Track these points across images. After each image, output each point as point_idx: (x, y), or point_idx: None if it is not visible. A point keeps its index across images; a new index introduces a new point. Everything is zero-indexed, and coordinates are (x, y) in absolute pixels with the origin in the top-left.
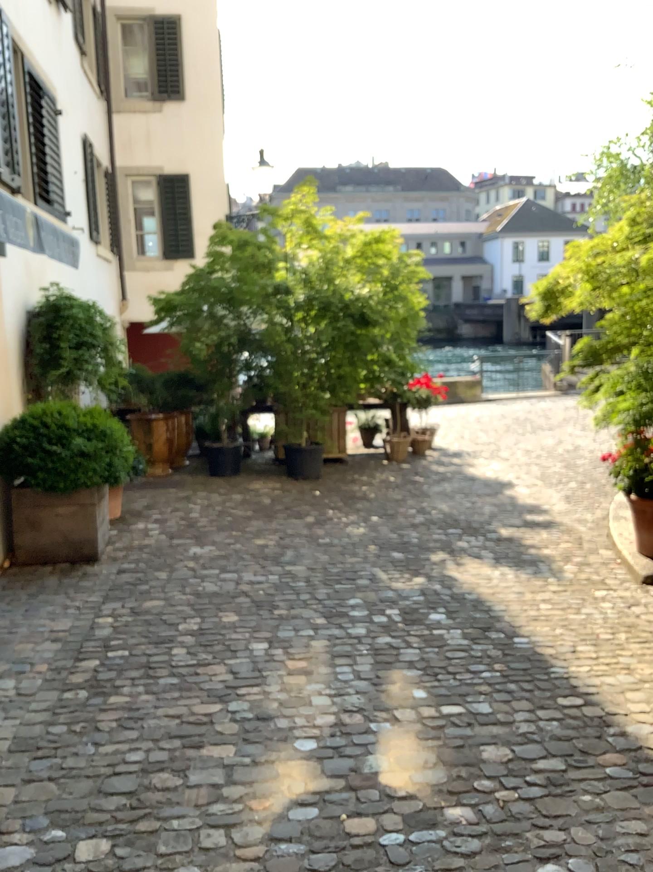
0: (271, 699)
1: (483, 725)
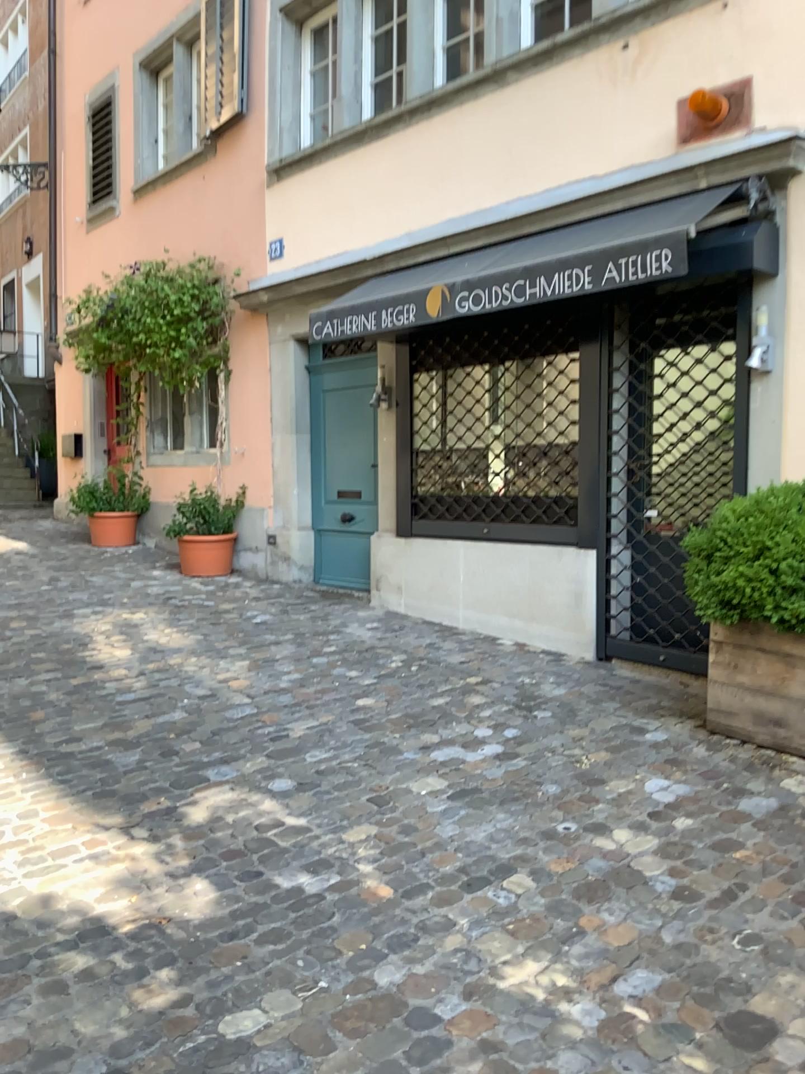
0: (225, 659)
1: (56, 672)
